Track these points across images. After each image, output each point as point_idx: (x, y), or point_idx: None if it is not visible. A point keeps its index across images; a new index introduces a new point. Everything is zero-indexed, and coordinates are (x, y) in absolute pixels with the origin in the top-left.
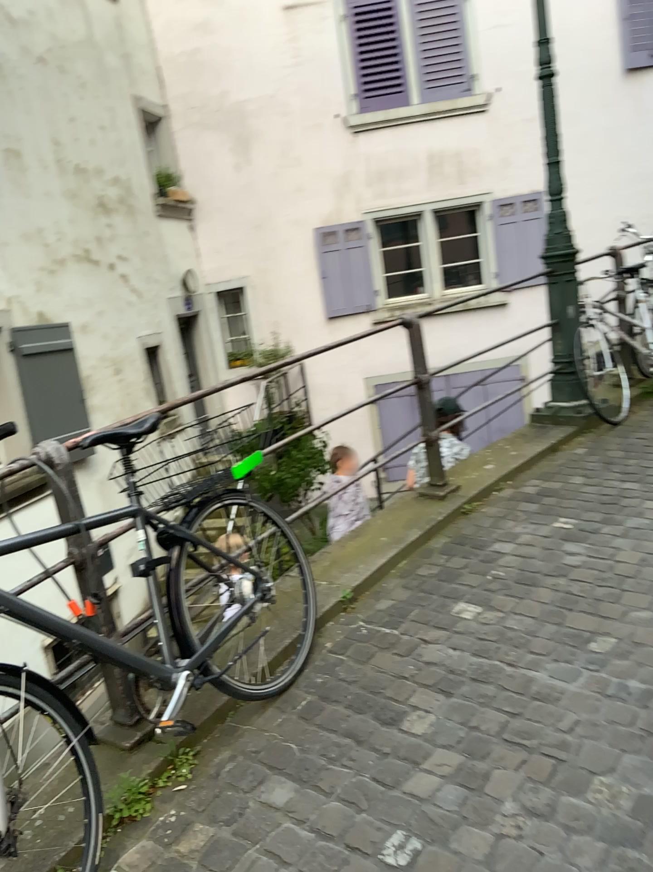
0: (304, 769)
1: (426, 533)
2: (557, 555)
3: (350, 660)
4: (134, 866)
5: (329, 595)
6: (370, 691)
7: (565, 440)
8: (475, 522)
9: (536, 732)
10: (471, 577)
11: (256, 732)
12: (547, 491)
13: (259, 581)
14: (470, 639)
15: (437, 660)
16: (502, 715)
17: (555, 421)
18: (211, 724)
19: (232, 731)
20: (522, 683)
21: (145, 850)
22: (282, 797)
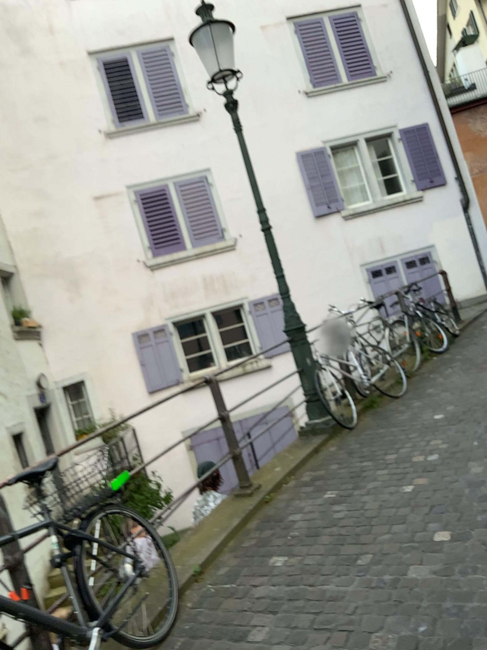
0: None
1: (243, 518)
2: (329, 514)
3: (206, 609)
4: None
5: (184, 572)
6: (223, 625)
7: (322, 444)
8: (274, 506)
9: (333, 620)
10: (277, 540)
11: None
12: (316, 477)
13: (136, 562)
14: (283, 576)
15: (264, 594)
16: (311, 616)
17: (314, 433)
18: None
19: None
20: (320, 594)
21: None
22: None
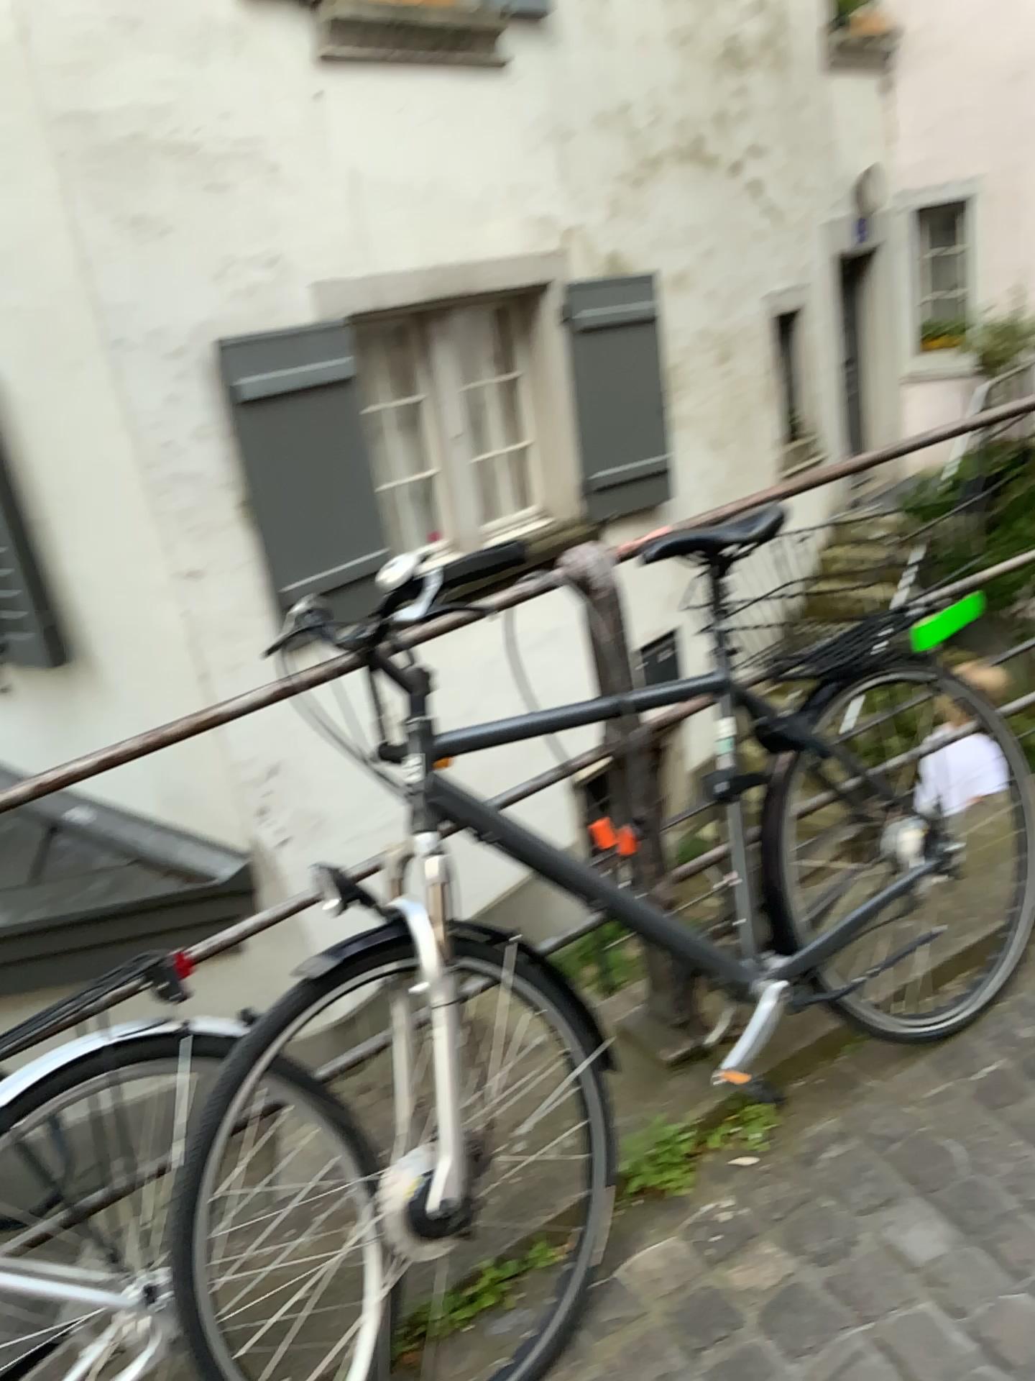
0: (972, 1207)
1: None
2: None
3: None
4: (655, 1283)
5: None
6: None
7: None
8: None
9: None
10: None
11: (887, 1103)
12: None
13: (934, 833)
14: None
15: None
16: None
17: None
18: (809, 1059)
19: (846, 1085)
20: None
21: (674, 1259)
22: (924, 1252)
